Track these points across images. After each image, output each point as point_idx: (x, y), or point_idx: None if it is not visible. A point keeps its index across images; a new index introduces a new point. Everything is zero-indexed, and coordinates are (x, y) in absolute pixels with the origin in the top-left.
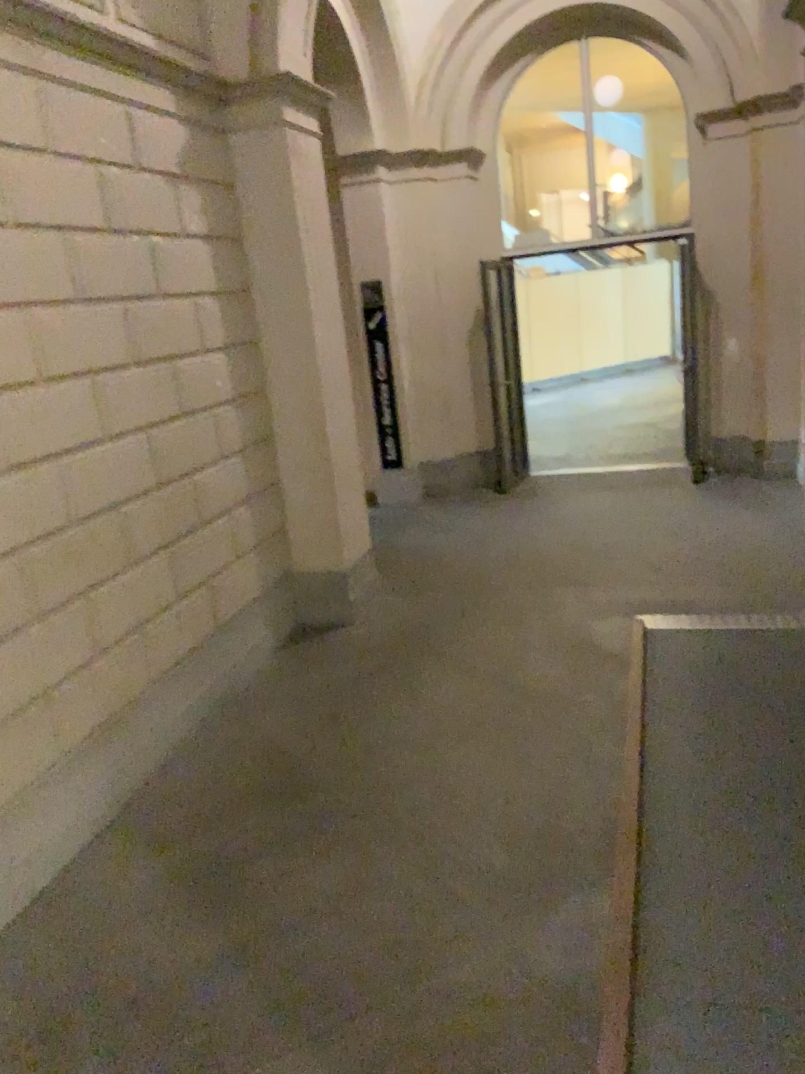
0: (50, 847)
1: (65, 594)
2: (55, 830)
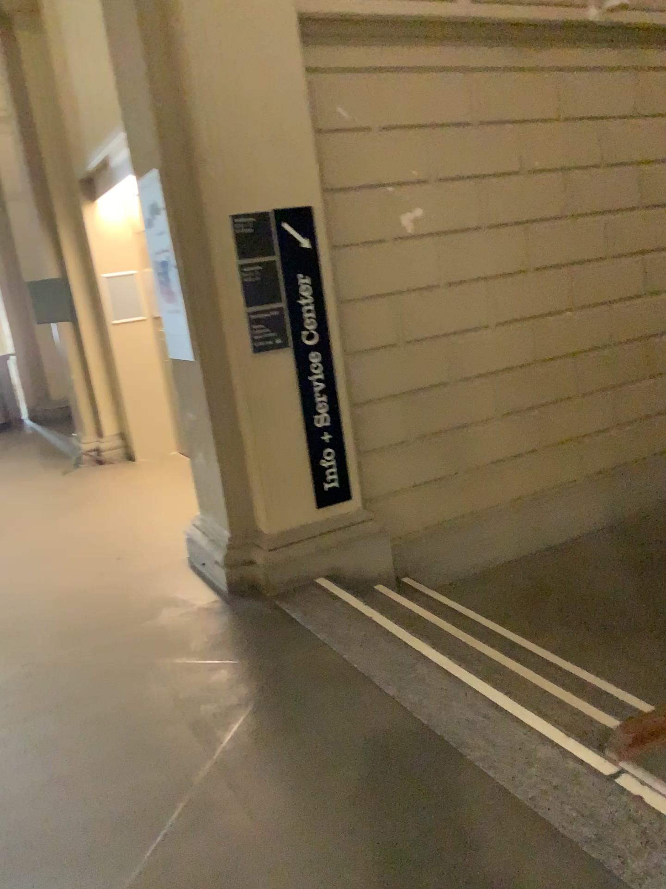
0: (565, 523)
1: (598, 385)
2: (569, 515)
